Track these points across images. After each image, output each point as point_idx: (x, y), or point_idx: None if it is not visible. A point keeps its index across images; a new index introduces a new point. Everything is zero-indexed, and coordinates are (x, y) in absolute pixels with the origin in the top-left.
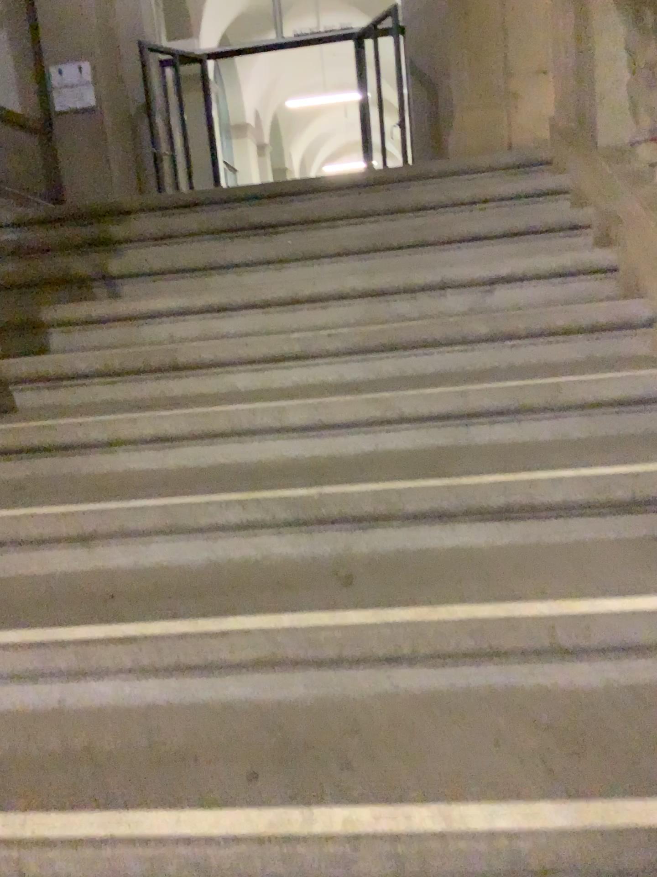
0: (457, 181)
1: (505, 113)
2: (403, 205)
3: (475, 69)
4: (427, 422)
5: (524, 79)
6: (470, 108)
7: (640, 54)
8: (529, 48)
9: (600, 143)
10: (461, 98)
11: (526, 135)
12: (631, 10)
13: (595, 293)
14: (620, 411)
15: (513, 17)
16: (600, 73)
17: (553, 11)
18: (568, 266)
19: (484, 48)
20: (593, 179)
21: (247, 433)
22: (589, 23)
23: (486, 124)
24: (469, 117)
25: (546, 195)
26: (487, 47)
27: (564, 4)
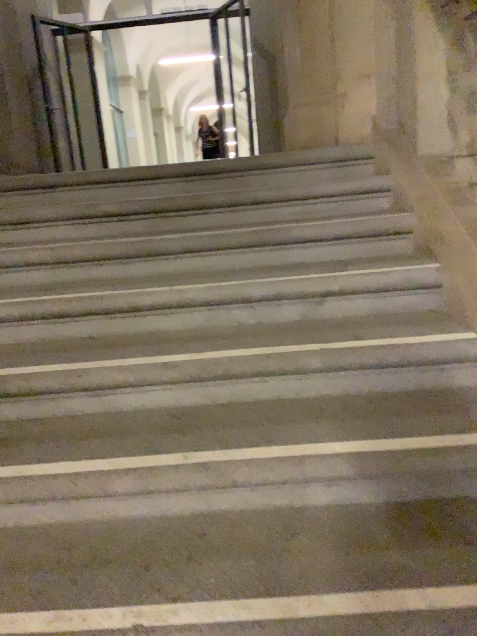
0: (292, 176)
1: (333, 111)
2: (243, 200)
3: (307, 69)
4: (261, 486)
5: (350, 83)
6: (303, 104)
7: (460, 77)
8: (355, 56)
9: (421, 154)
10: (295, 93)
11: (352, 132)
12: (452, 34)
13: (422, 311)
14: (458, 479)
15: (341, 27)
16: (420, 89)
17: (377, 25)
18: (395, 280)
19: (315, 52)
20: (414, 188)
21: (74, 496)
22: (411, 41)
23: (317, 120)
24: (302, 111)
25: (370, 194)
26: (318, 51)
27: (387, 20)
